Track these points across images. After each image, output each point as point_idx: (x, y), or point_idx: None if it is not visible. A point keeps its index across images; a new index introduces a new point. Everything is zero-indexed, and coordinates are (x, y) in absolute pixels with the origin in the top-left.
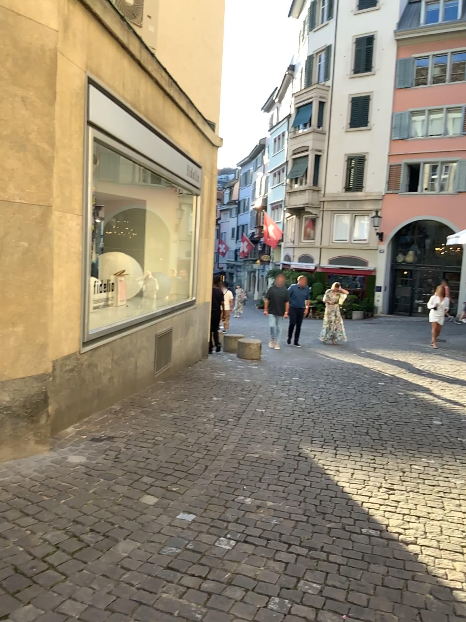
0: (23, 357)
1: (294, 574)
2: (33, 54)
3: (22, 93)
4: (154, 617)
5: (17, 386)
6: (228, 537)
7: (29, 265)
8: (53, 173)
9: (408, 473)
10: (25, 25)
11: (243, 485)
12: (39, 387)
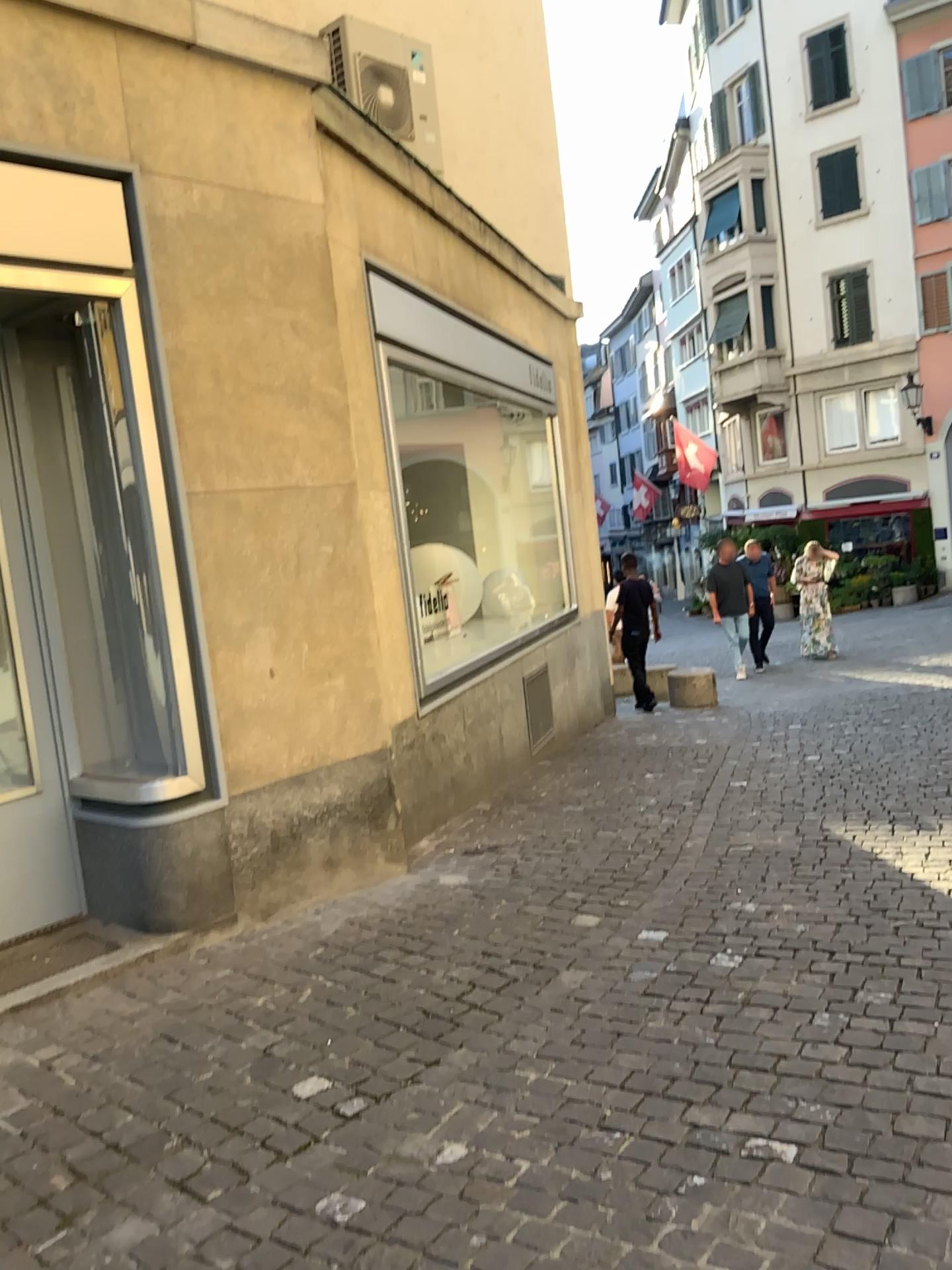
0: (351, 726)
1: (846, 983)
2: (298, 252)
3: (294, 316)
4: (645, 1043)
5: (350, 770)
6: (729, 951)
7: (339, 580)
8: (350, 430)
9: None
10: (281, 212)
11: (736, 887)
12: (380, 771)
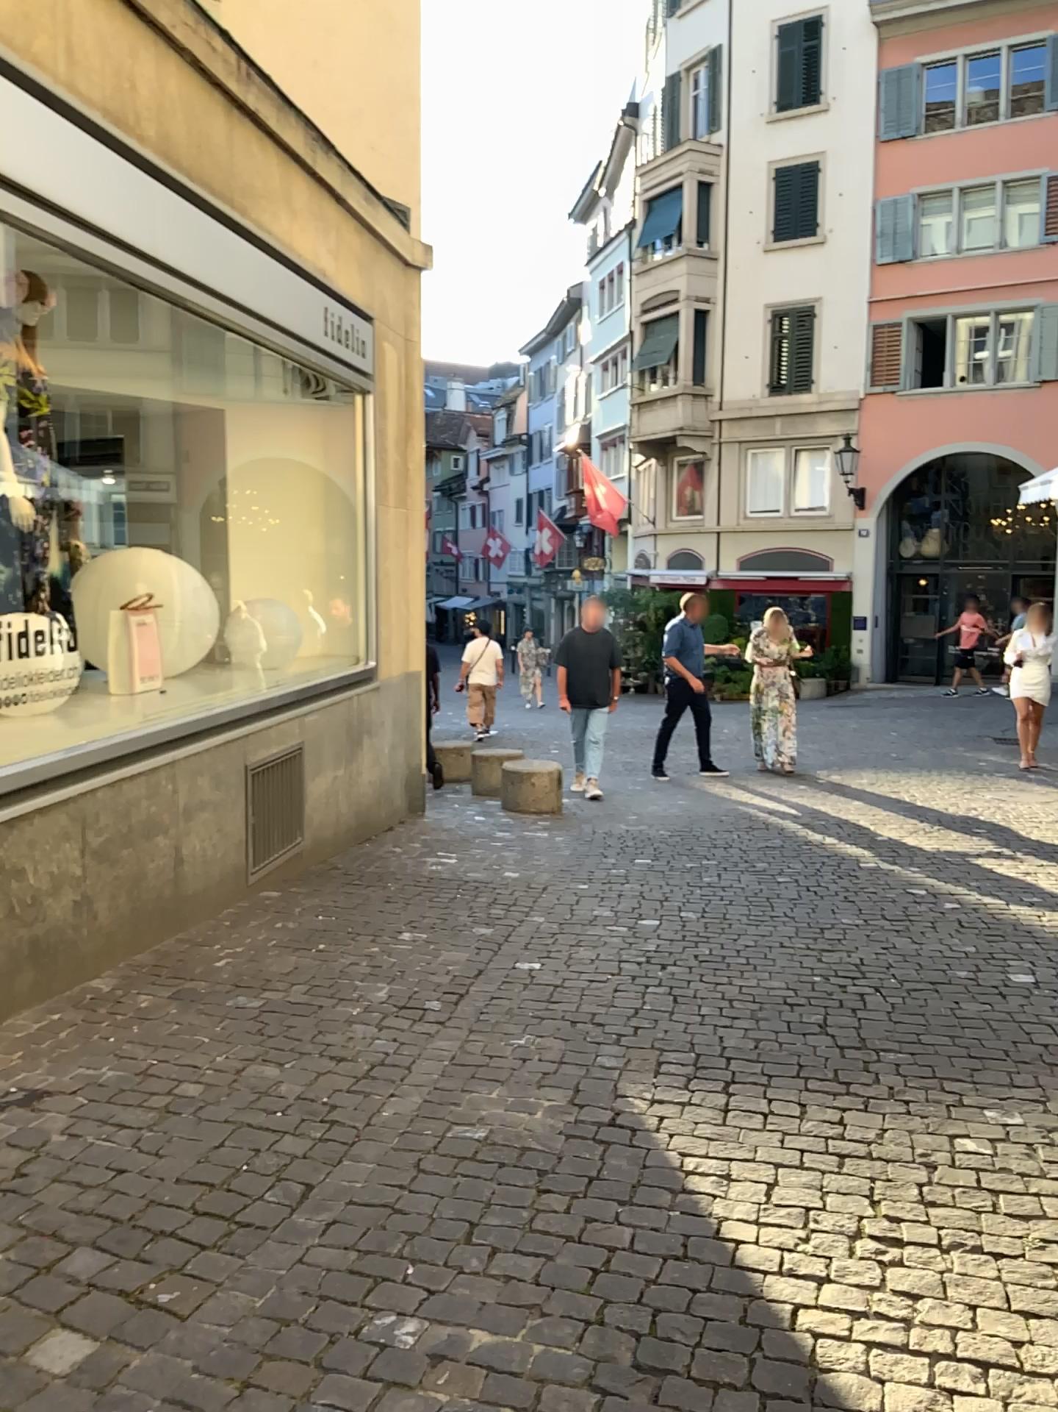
0: None
1: None
2: None
3: None
4: None
5: None
6: None
7: None
8: None
9: (948, 1178)
10: None
11: (405, 1263)
12: None
